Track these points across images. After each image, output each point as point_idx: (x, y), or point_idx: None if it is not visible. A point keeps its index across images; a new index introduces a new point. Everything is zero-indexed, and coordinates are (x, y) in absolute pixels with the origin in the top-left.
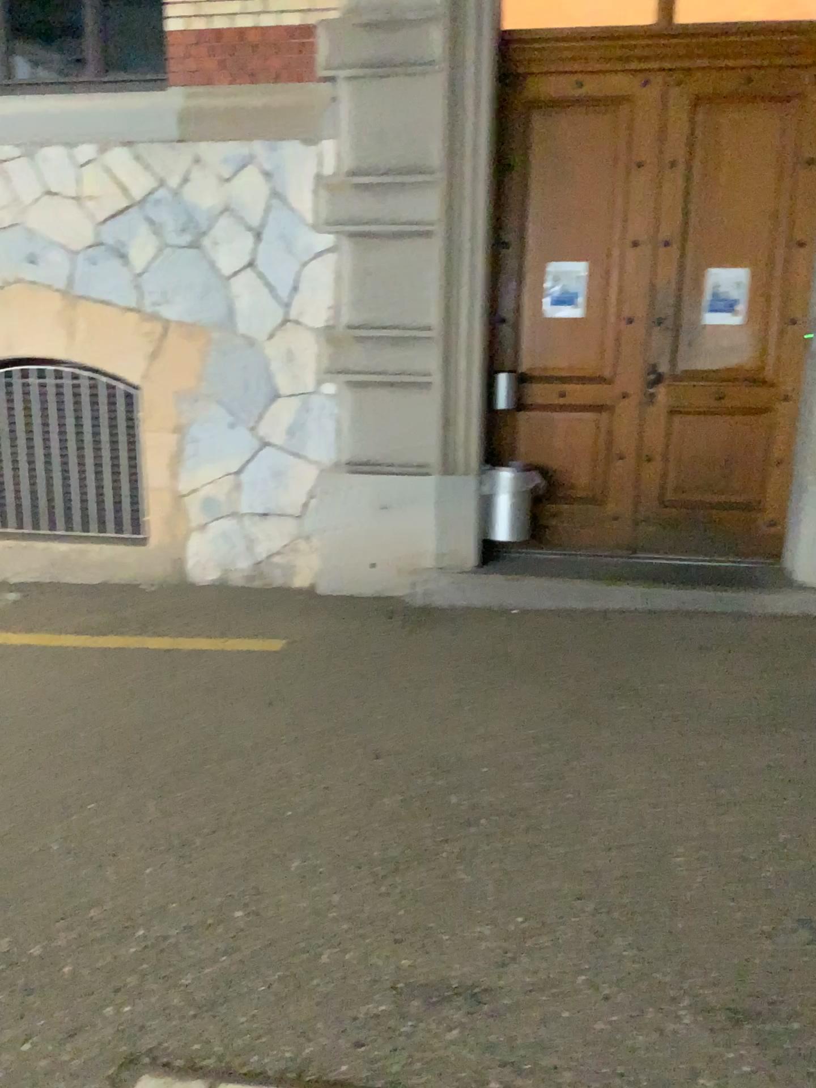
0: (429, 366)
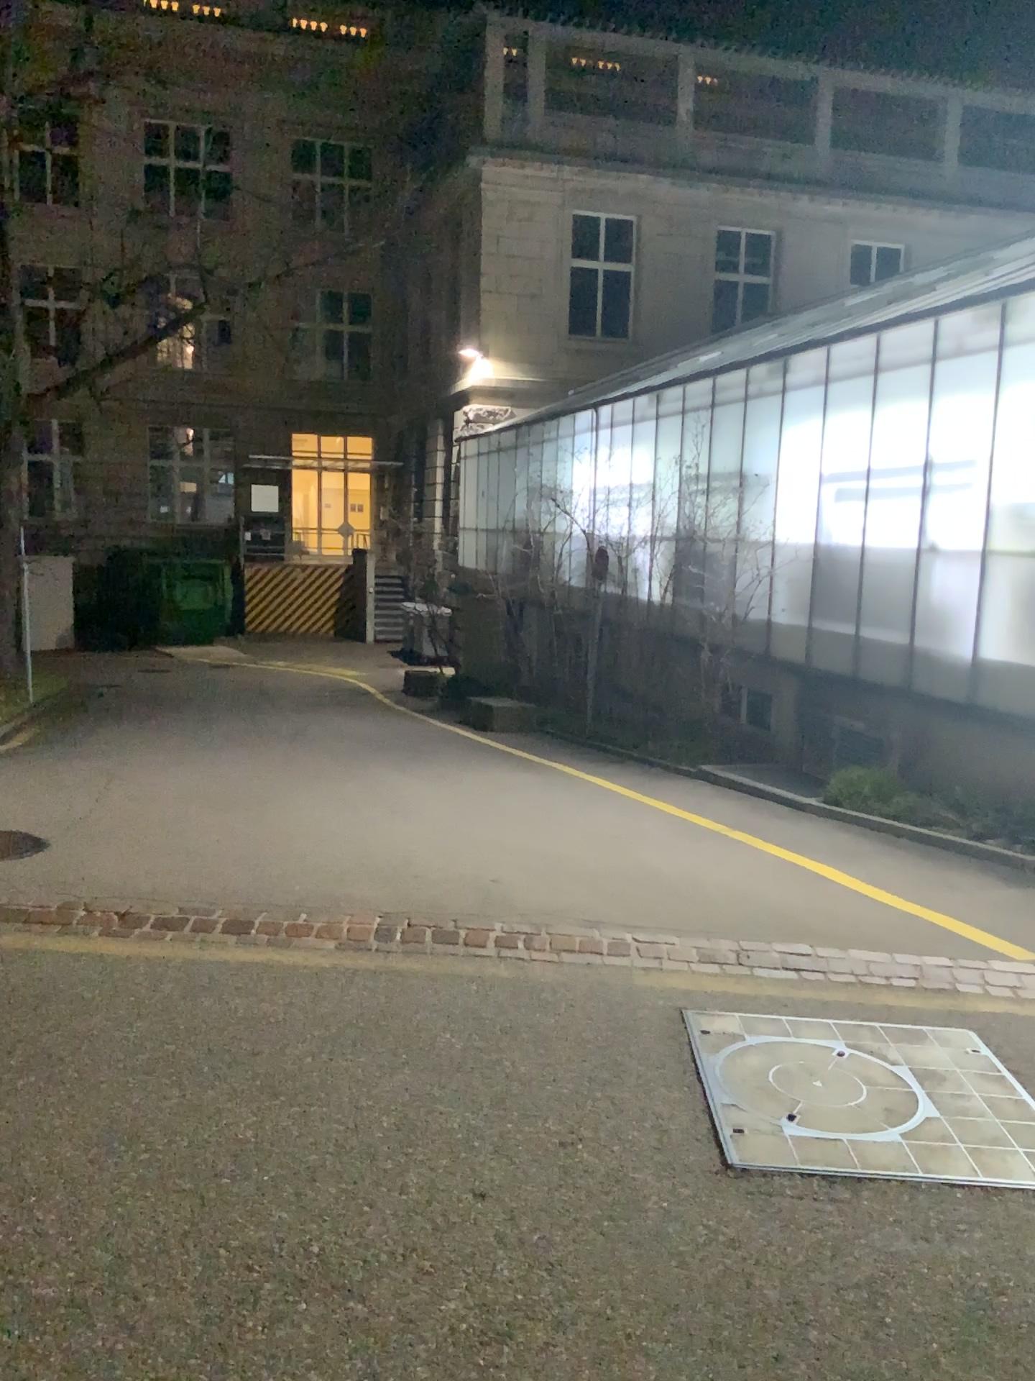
0: None
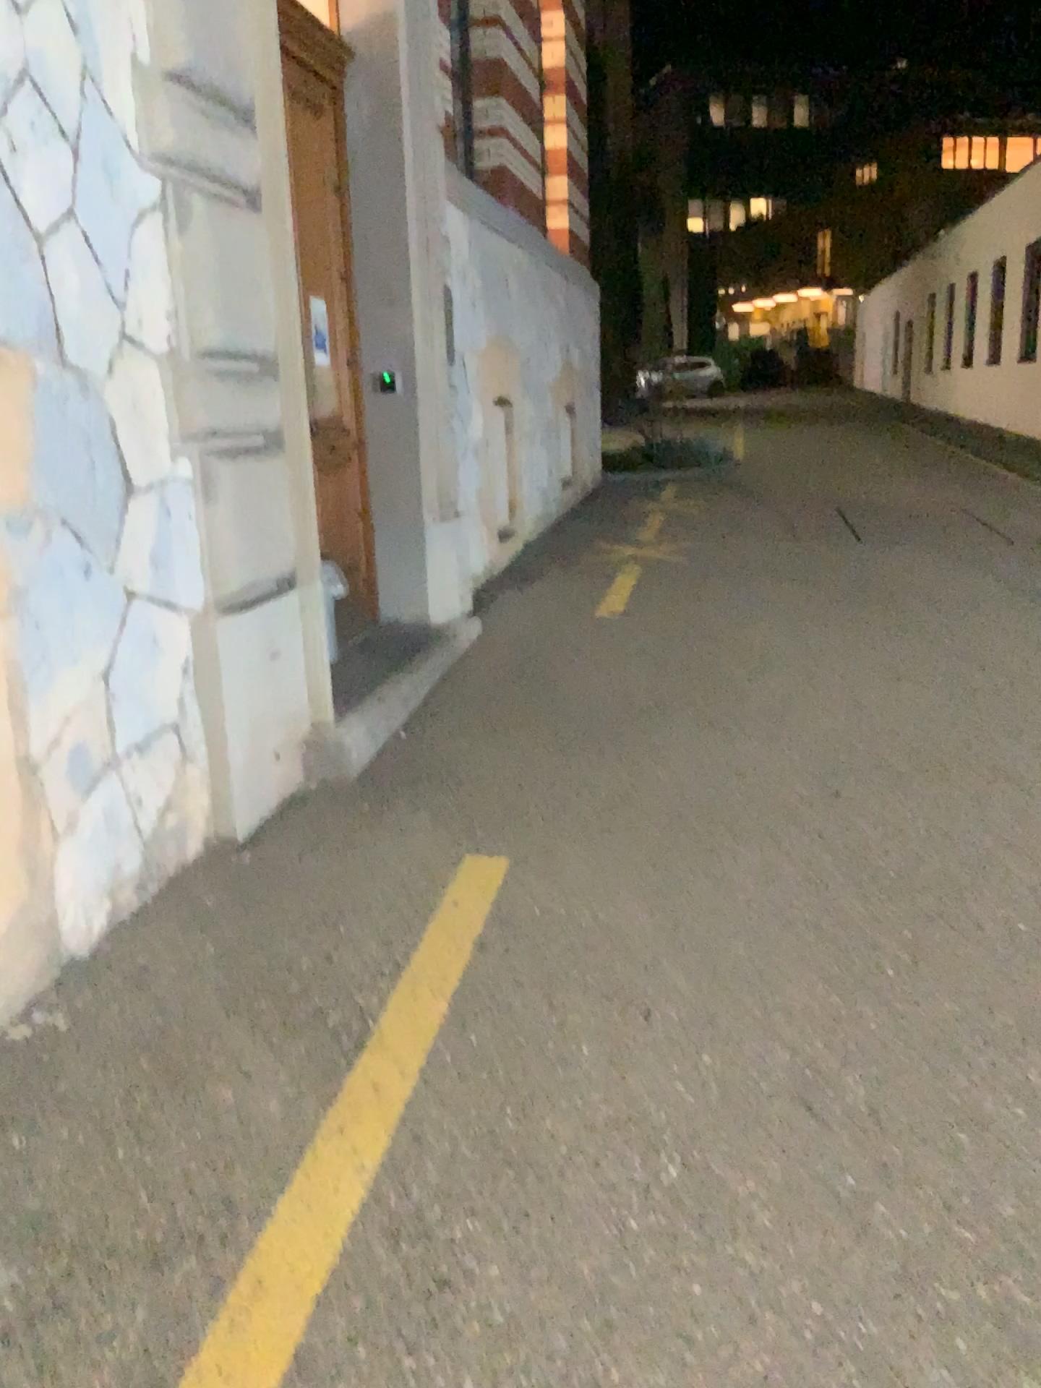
0: (286, 421)
